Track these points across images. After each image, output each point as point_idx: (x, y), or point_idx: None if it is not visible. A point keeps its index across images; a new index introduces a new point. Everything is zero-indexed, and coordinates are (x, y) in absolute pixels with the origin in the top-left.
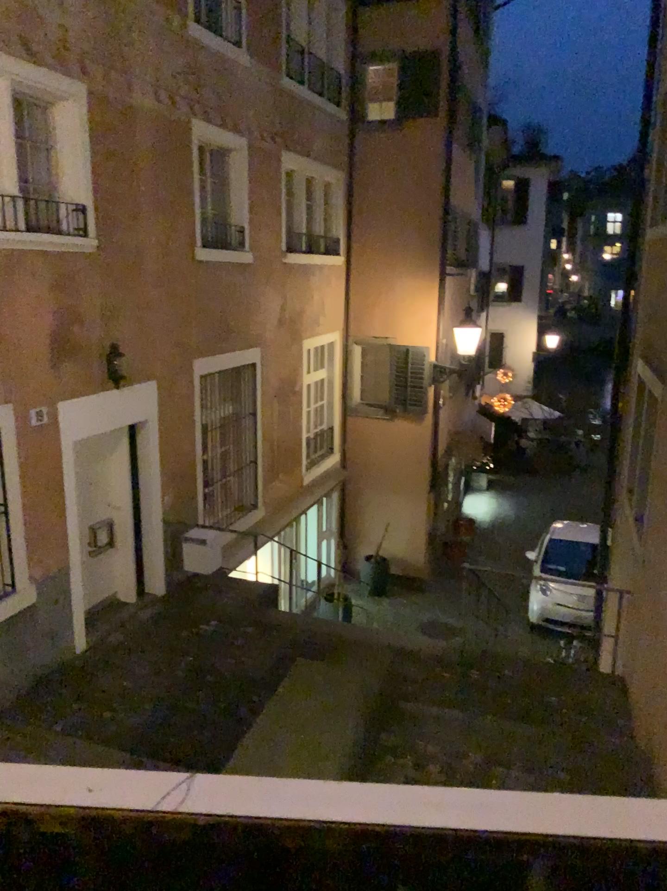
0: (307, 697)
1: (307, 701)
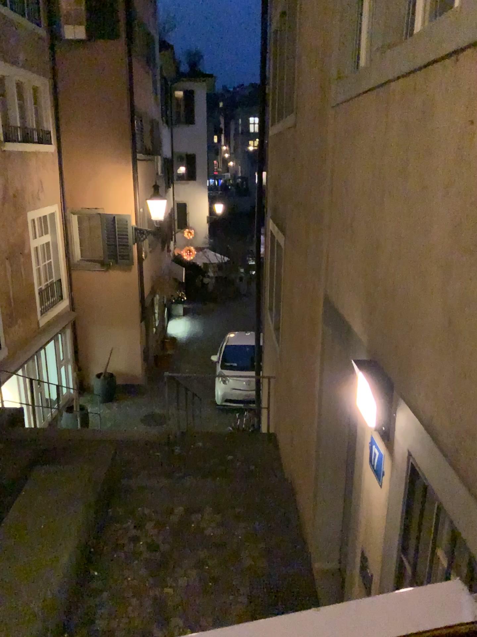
0: (48, 493)
1: (47, 497)
